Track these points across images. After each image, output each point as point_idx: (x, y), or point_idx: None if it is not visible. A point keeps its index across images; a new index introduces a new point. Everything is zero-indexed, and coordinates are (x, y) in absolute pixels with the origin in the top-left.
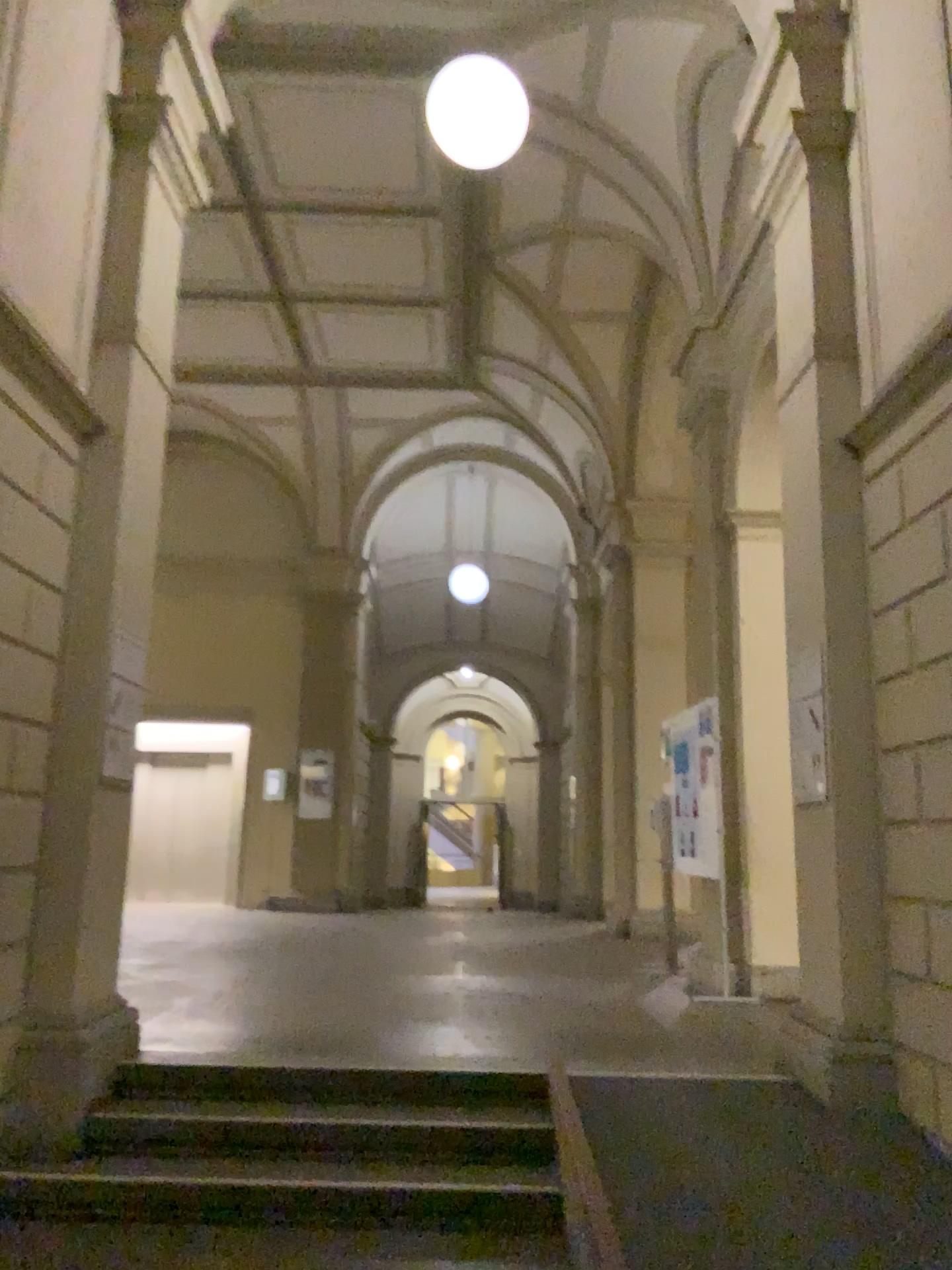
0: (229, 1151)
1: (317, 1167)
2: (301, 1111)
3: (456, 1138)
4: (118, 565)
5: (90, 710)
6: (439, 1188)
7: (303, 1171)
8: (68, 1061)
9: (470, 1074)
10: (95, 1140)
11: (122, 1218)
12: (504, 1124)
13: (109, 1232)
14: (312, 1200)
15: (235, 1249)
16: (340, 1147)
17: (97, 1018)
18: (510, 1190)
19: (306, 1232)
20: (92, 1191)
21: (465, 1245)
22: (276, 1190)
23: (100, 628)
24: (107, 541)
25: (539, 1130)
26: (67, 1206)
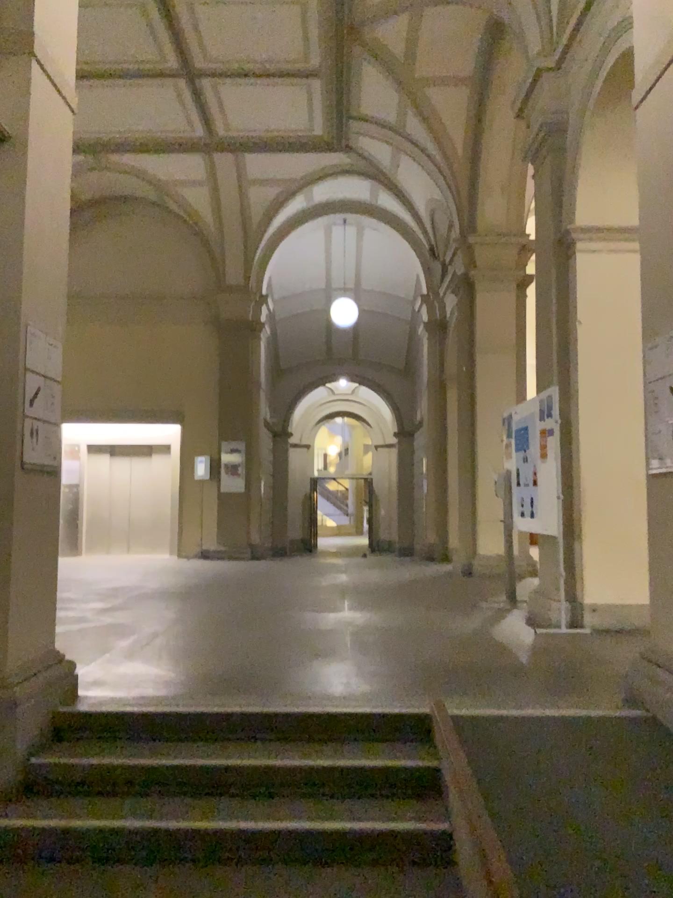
0: (151, 790)
1: (229, 804)
2: (215, 750)
3: (353, 774)
4: (27, 268)
5: (7, 402)
6: (340, 824)
7: (217, 809)
8: (4, 716)
9: (363, 715)
10: (31, 783)
11: (53, 859)
12: (395, 761)
13: (40, 875)
14: (225, 838)
15: (154, 889)
16: (250, 785)
17: (32, 675)
18: (405, 829)
19: (220, 870)
20: (26, 835)
21: (366, 885)
22: (193, 828)
23: (13, 327)
24: (15, 246)
25: (426, 766)
26: (2, 850)
